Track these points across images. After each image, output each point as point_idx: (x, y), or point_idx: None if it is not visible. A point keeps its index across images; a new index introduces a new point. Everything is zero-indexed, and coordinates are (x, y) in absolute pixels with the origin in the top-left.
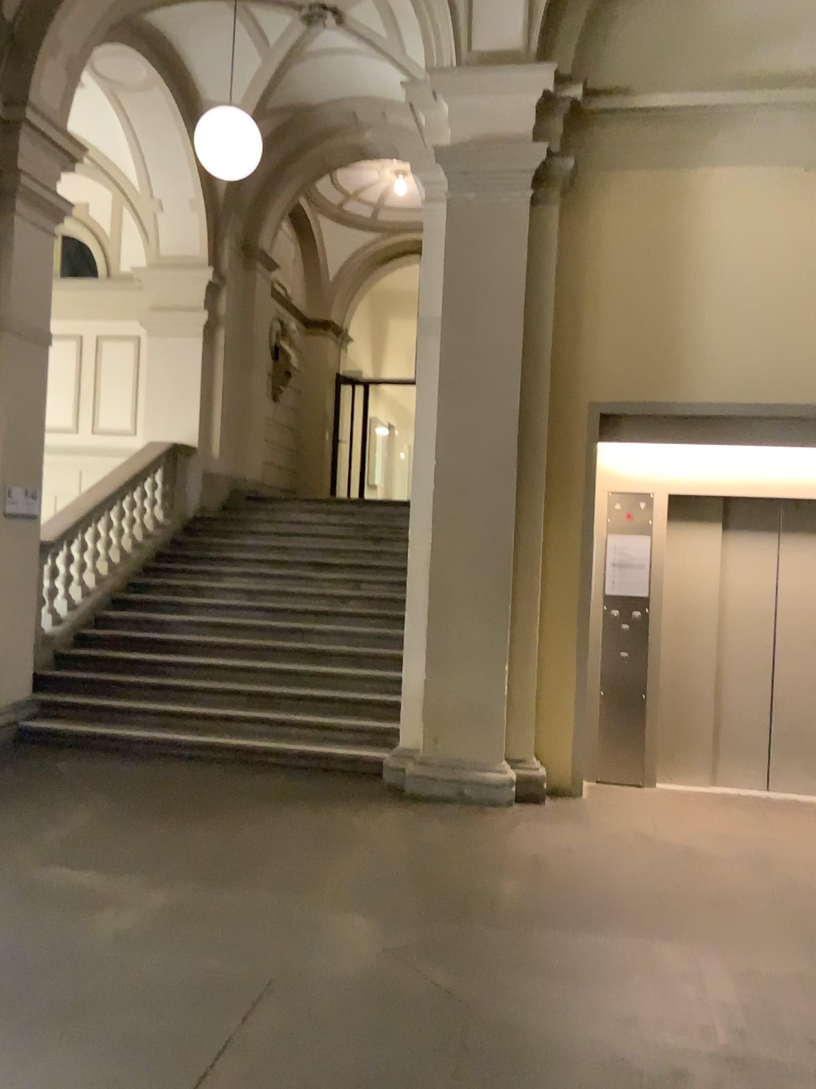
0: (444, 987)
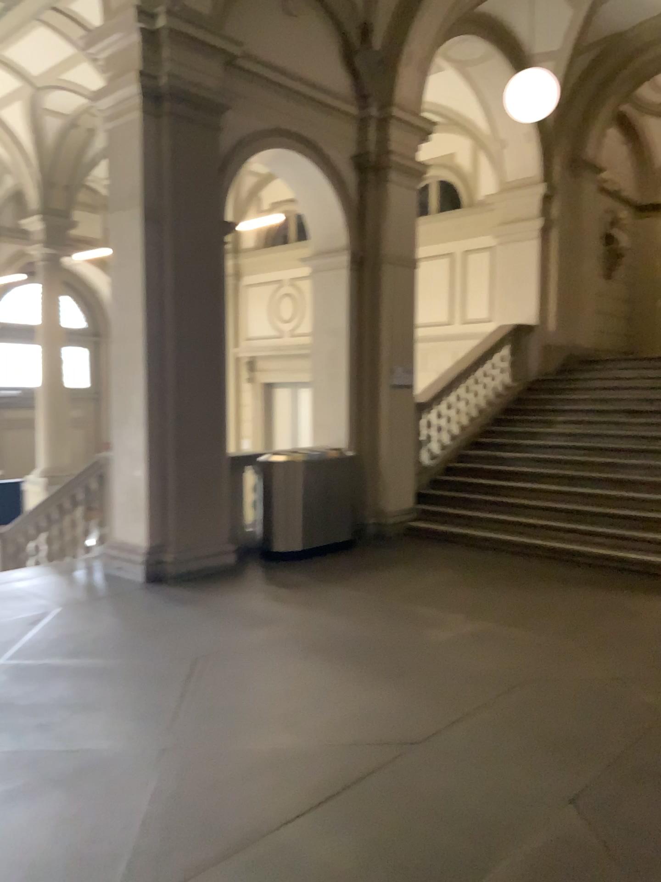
0: (648, 705)
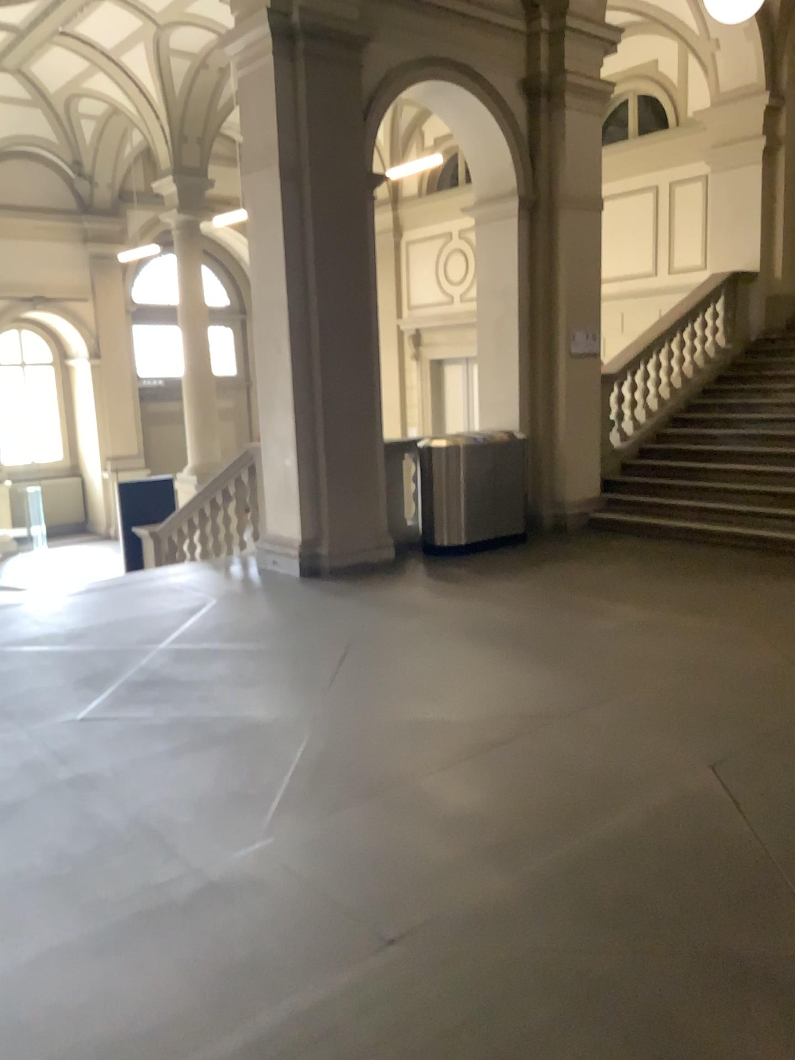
0: None
